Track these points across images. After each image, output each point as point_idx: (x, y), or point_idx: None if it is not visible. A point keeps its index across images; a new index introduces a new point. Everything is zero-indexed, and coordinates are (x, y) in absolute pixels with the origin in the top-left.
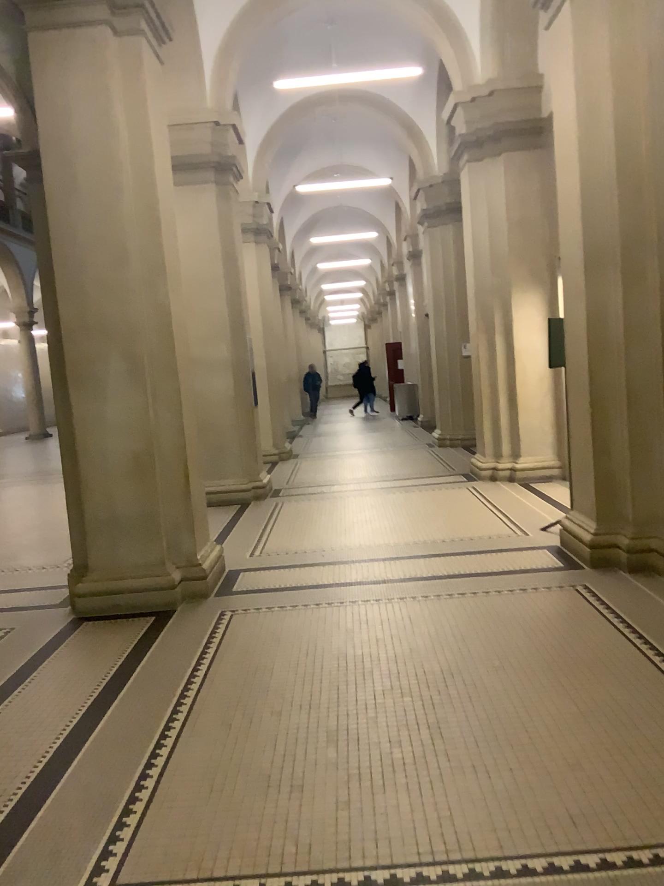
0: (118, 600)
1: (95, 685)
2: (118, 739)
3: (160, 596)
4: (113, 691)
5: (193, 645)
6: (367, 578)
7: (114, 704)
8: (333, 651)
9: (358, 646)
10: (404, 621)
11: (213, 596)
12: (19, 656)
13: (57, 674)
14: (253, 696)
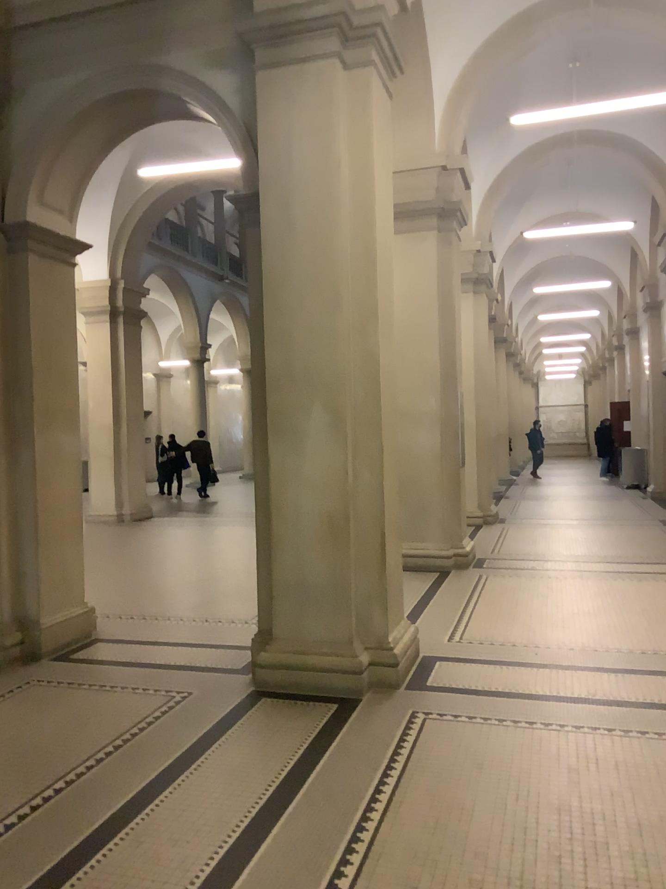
0: (301, 678)
1: (262, 790)
2: (279, 879)
3: (346, 680)
4: (282, 804)
5: (378, 754)
6: (595, 694)
7: (280, 824)
8: (552, 798)
9: (586, 796)
10: (649, 769)
11: (405, 689)
12: (190, 732)
13: (225, 766)
14: (447, 849)
